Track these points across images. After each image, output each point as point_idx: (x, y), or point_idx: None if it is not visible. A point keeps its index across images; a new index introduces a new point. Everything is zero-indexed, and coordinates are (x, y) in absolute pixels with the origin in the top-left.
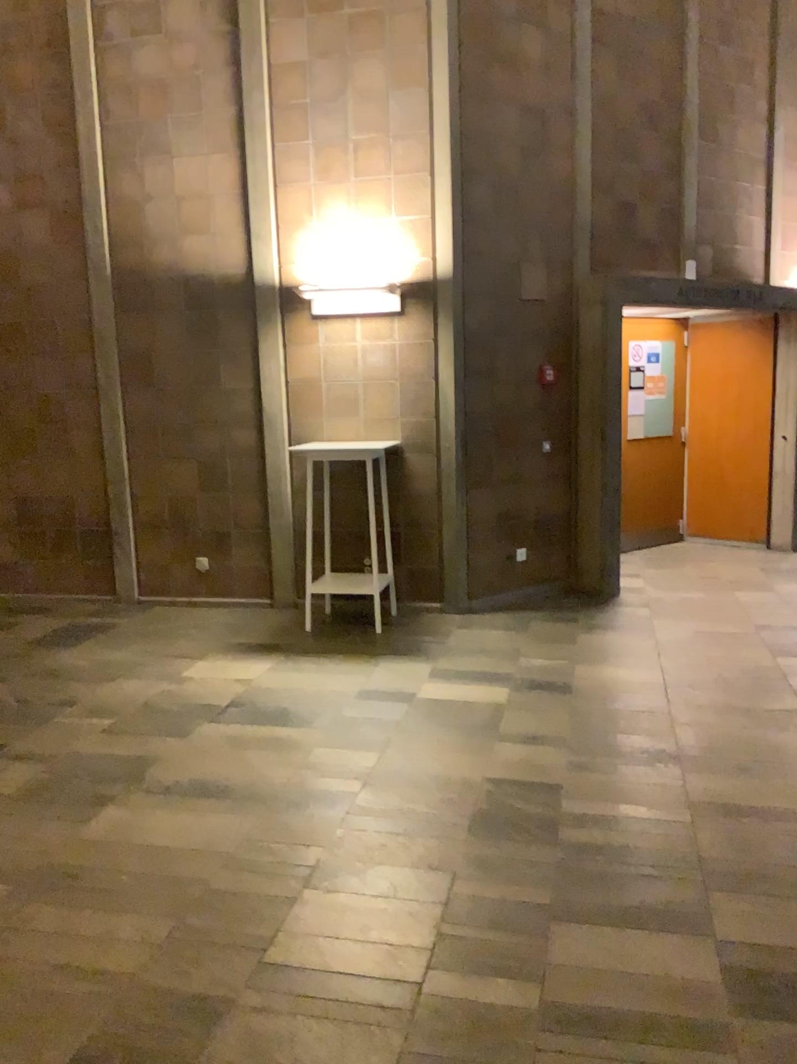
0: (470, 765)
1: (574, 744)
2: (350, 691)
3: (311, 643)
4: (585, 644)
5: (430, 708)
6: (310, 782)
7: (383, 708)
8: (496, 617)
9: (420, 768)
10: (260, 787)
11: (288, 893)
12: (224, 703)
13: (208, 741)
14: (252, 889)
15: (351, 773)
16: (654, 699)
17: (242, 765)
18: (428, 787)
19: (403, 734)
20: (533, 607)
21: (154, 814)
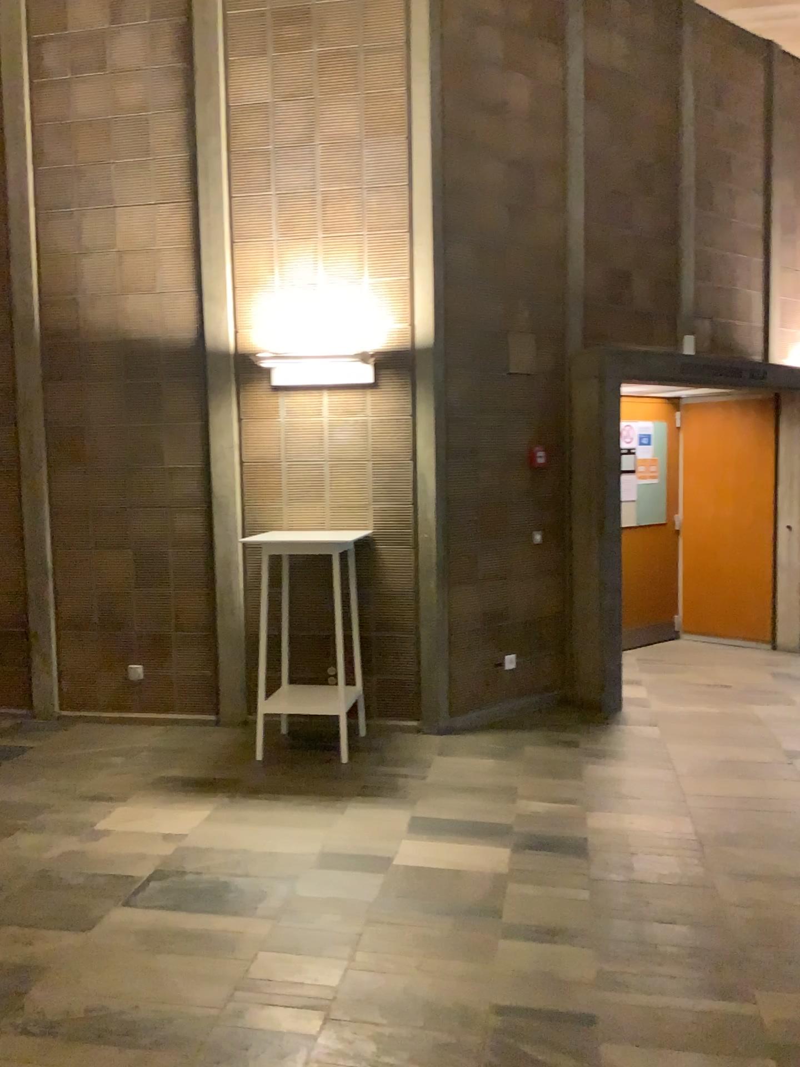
0: (468, 983)
1: (602, 945)
2: (307, 856)
3: (261, 782)
4: (593, 785)
5: (410, 883)
6: (250, 1019)
7: (349, 883)
8: (482, 745)
9: (401, 989)
10: (181, 1029)
11: None
12: (145, 875)
13: (117, 941)
14: None
15: (307, 1001)
16: (690, 870)
17: (158, 986)
18: (413, 1025)
19: (378, 927)
20: (526, 732)
21: None
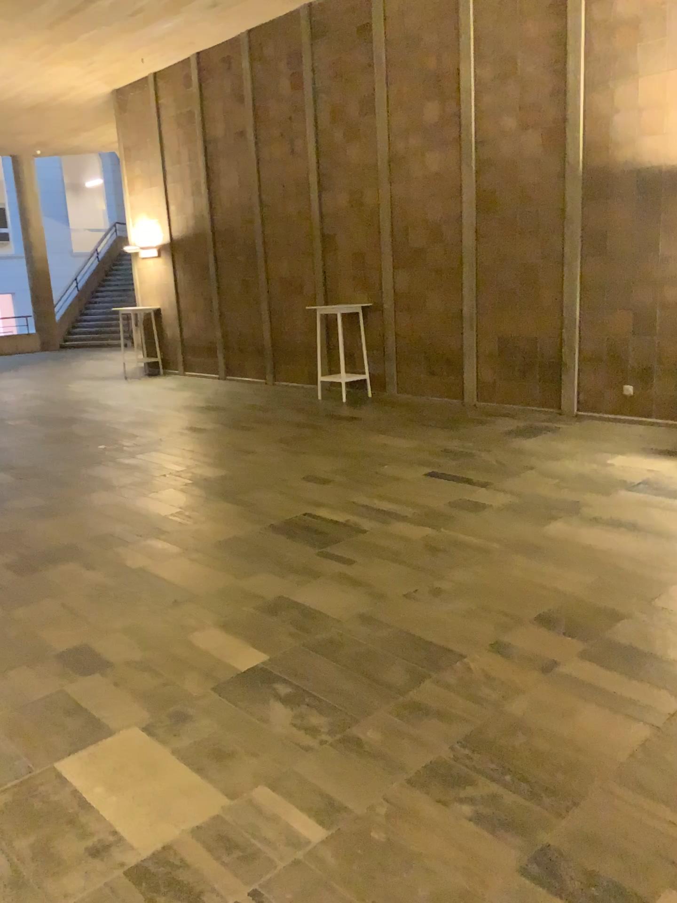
0: None
1: None
2: None
3: None
4: None
5: None
6: None
7: None
8: None
9: None
10: (659, 528)
11: (671, 579)
12: (637, 482)
13: (624, 499)
14: (647, 572)
15: None
16: None
17: (647, 515)
18: None
19: None
20: None
21: (587, 529)
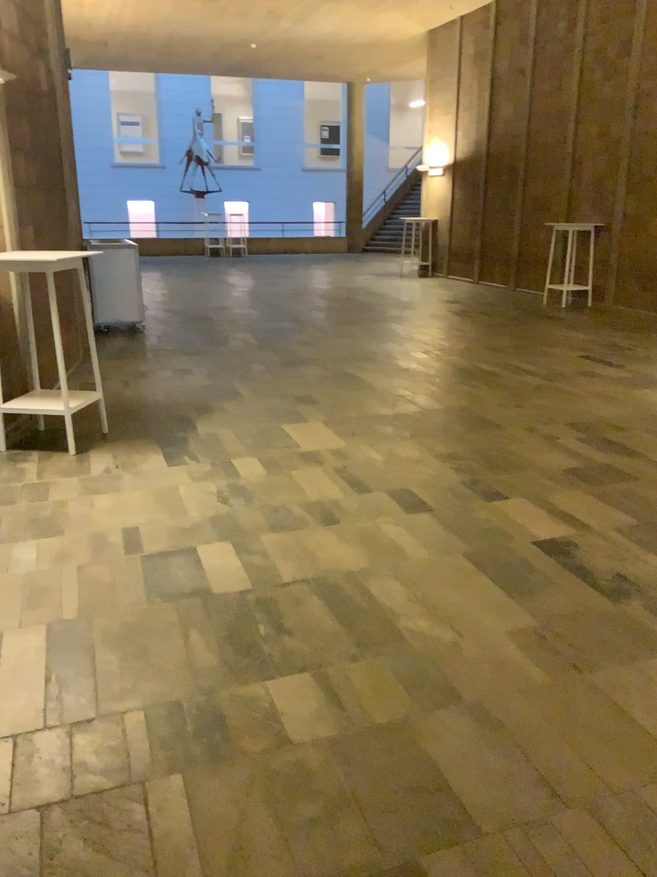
0: None
1: None
2: None
3: None
4: None
5: None
6: None
7: None
8: None
9: None
10: None
11: None
12: None
13: None
14: None
15: None
16: None
17: None
18: None
19: None
20: None
21: None
